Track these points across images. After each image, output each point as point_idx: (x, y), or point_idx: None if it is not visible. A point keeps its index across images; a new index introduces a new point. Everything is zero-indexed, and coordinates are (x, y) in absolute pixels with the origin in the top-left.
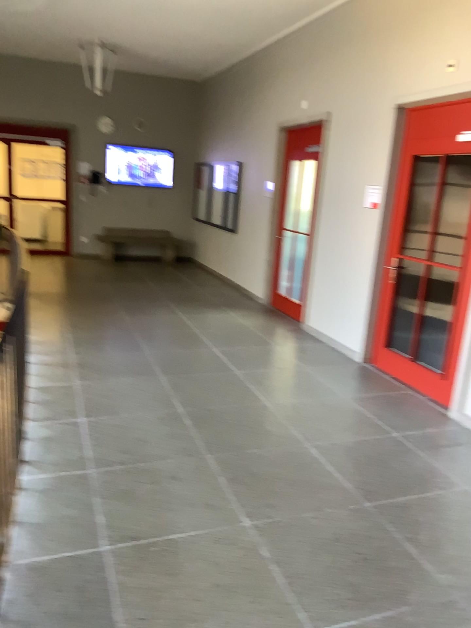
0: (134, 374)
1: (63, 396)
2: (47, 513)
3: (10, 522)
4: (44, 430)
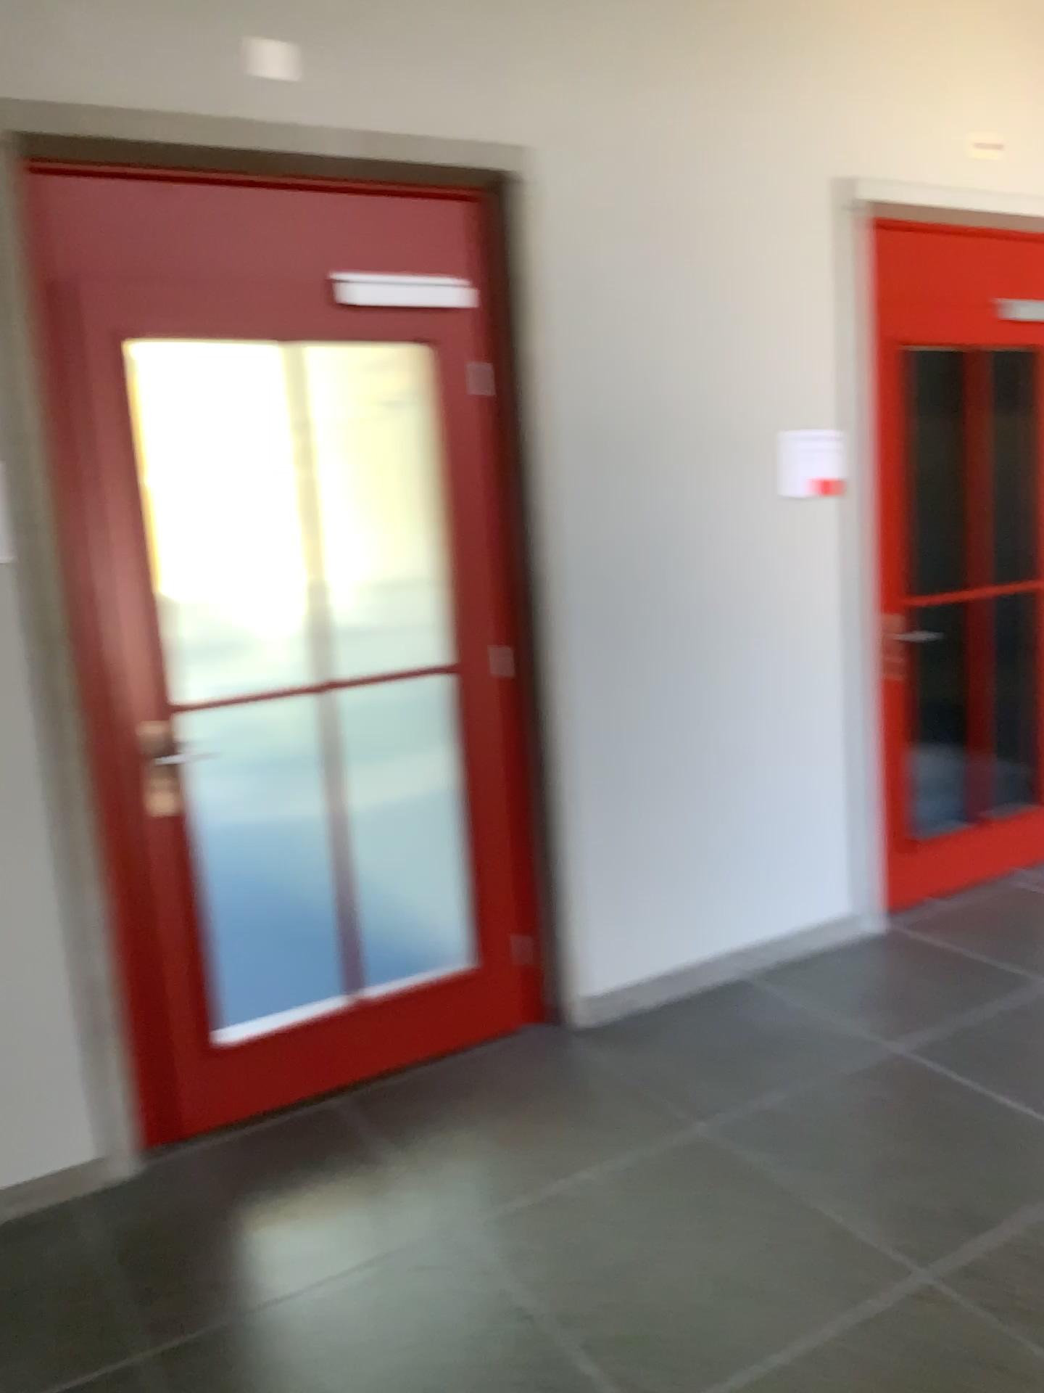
0: None
1: None
2: None
3: None
4: None
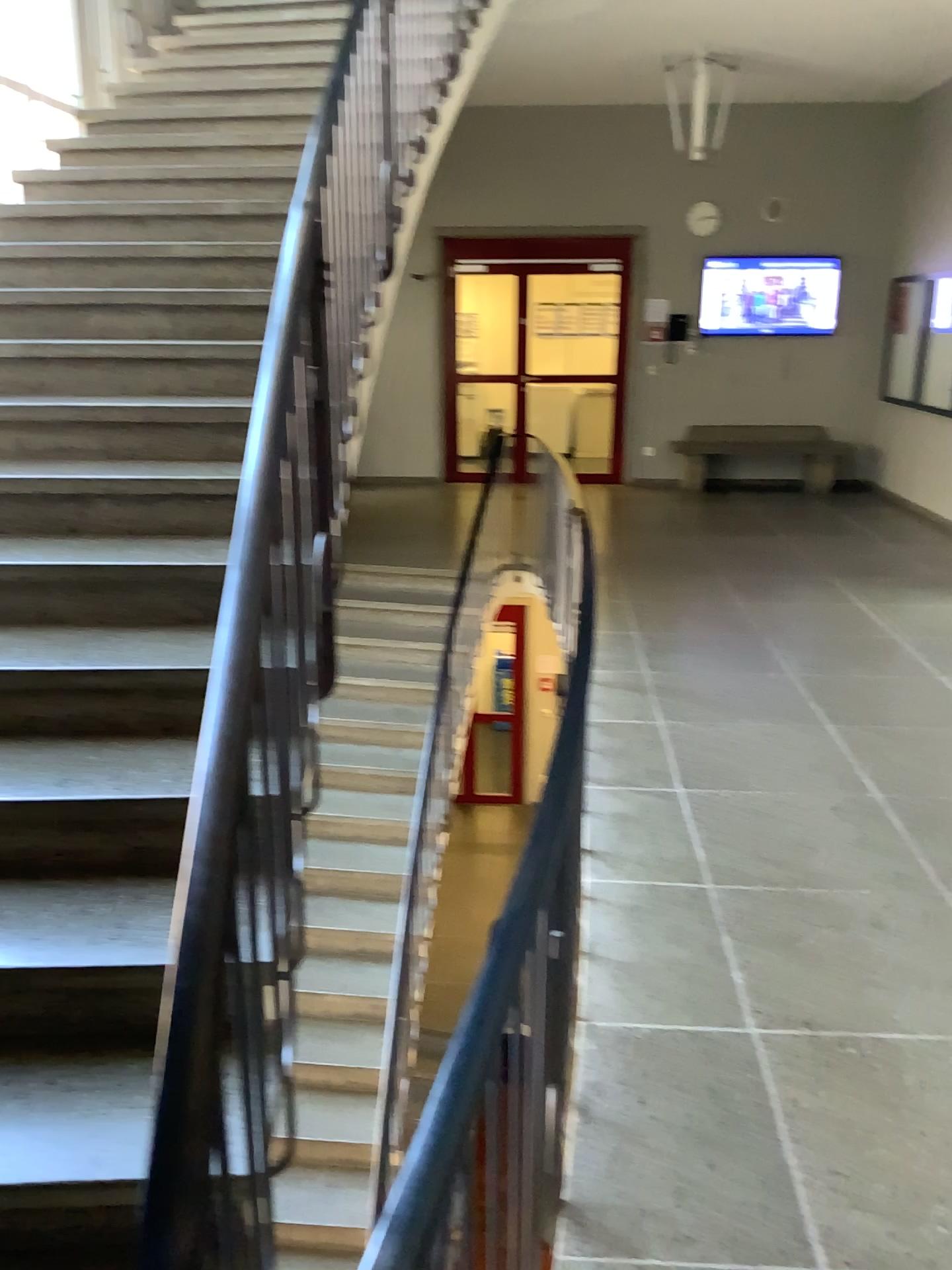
0: (776, 716)
1: (646, 746)
2: (644, 948)
3: (582, 953)
4: (621, 802)
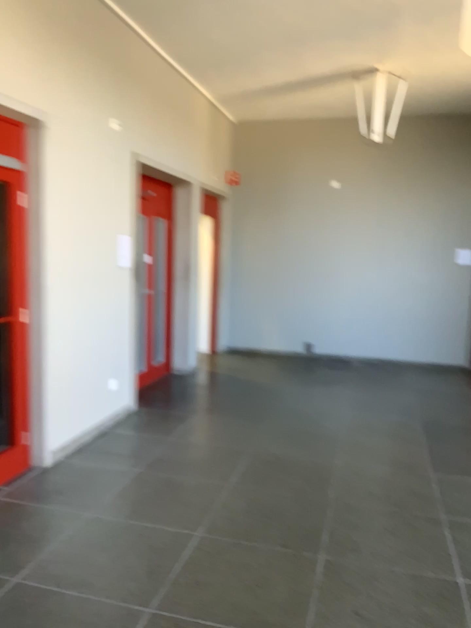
0: None
1: None
2: None
3: None
4: None
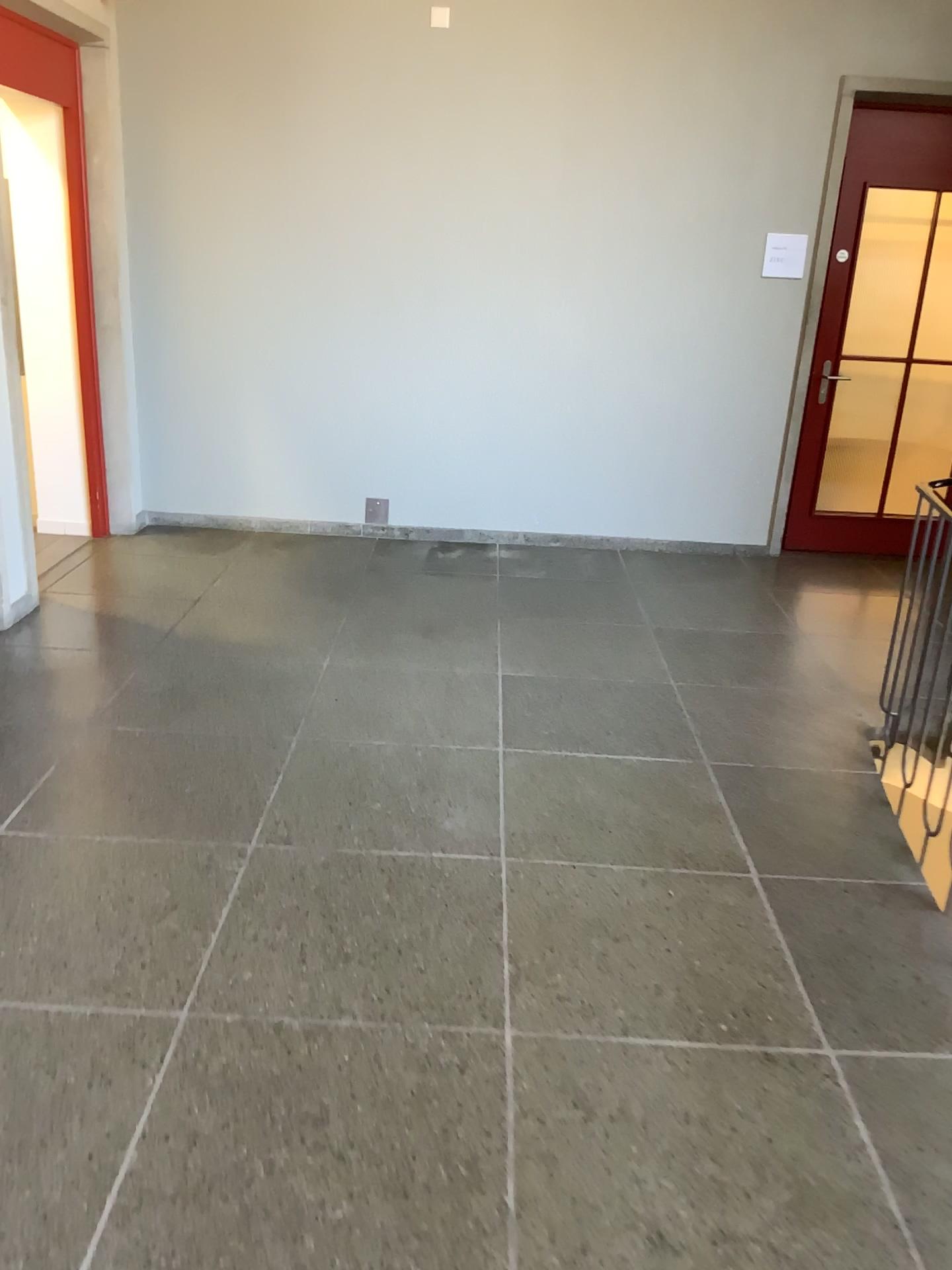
0: None
1: None
2: None
3: None
4: None
